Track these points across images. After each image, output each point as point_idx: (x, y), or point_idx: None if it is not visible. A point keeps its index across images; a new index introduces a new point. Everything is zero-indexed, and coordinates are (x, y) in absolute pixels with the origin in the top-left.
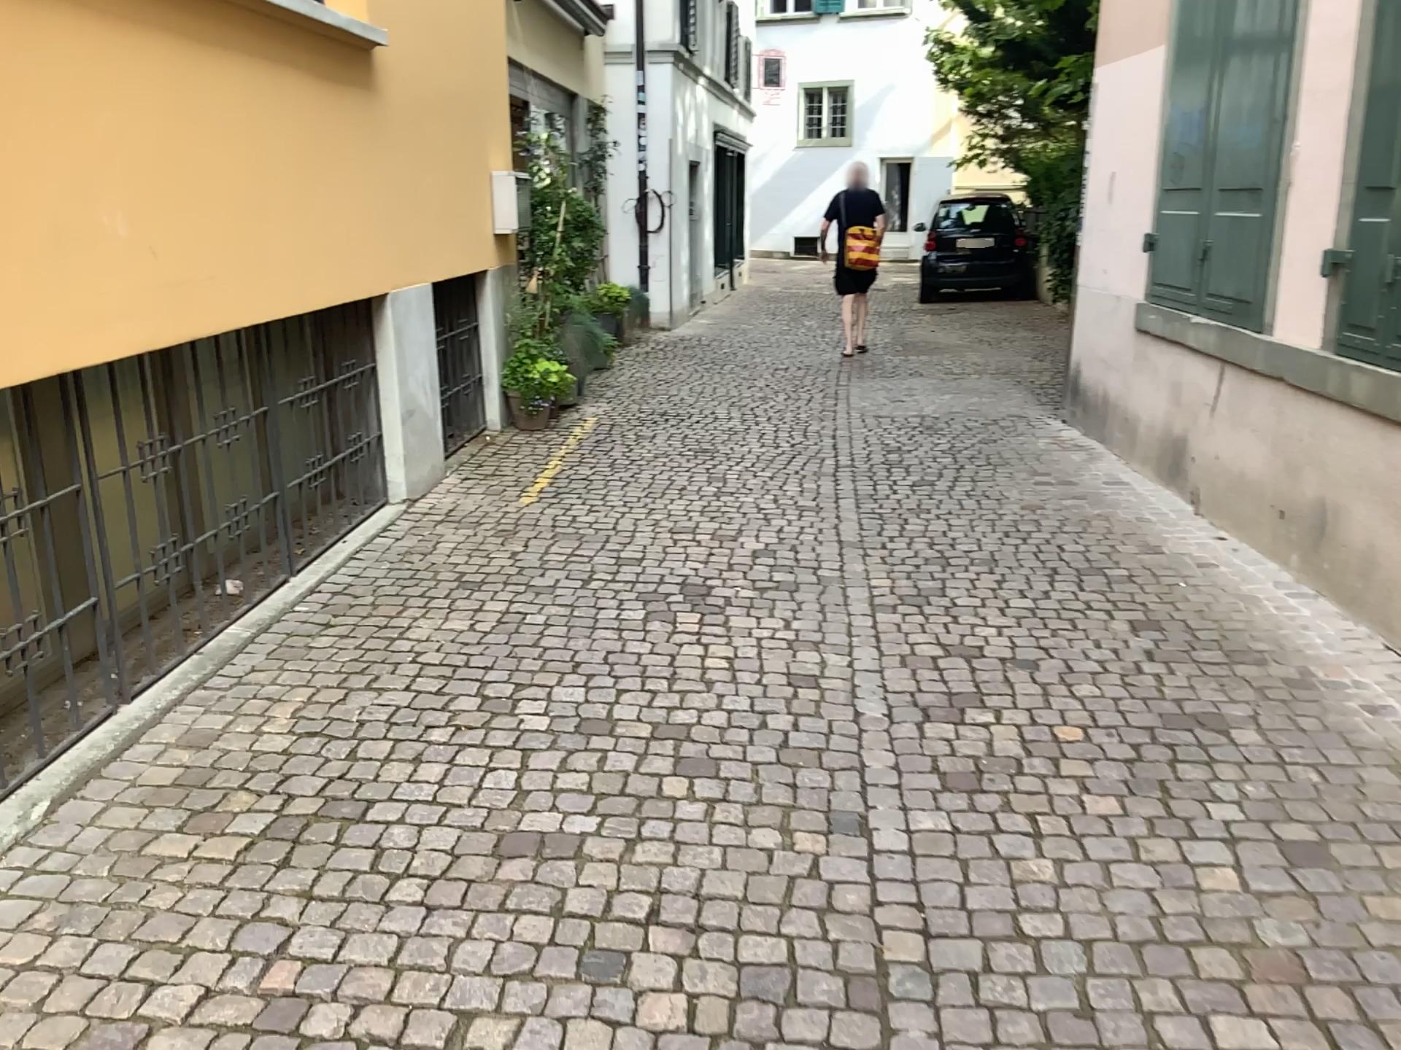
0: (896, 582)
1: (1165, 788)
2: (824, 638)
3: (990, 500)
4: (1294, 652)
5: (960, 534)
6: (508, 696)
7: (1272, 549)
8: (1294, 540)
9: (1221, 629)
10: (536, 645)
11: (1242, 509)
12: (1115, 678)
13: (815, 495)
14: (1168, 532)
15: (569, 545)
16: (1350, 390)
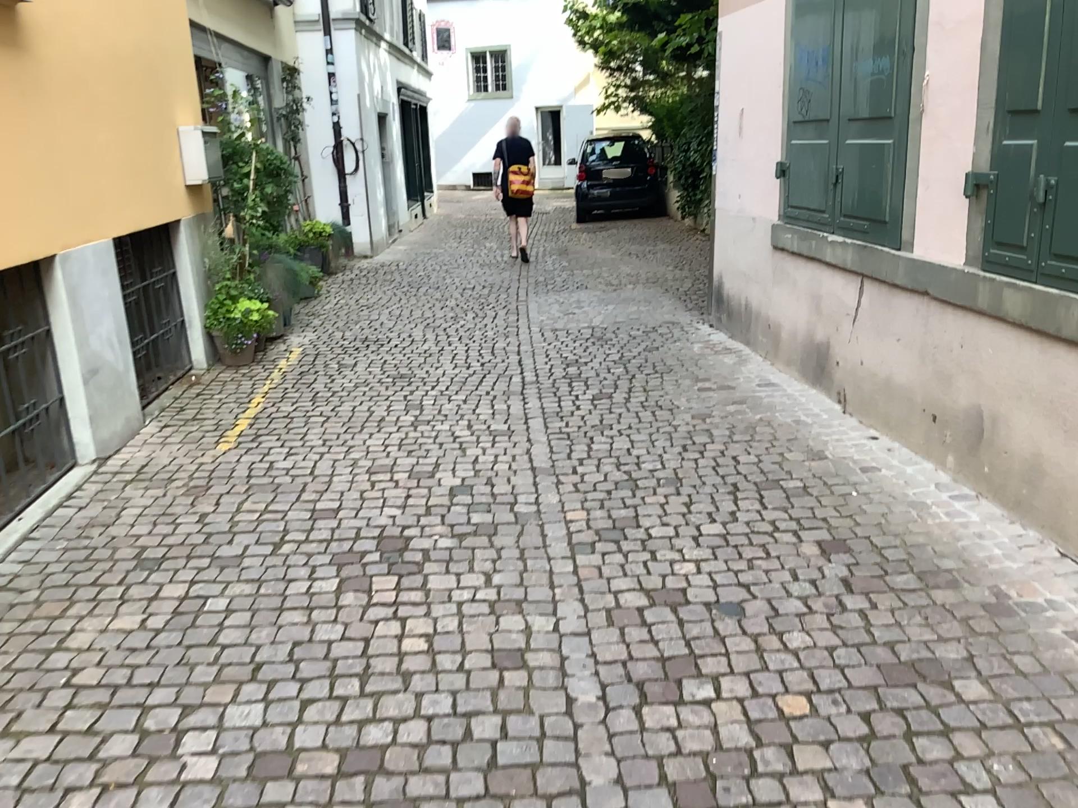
0: (589, 515)
1: (914, 782)
2: (525, 593)
3: (662, 411)
4: (982, 569)
5: (641, 451)
6: (172, 725)
7: (928, 451)
8: (952, 444)
9: (906, 546)
10: (215, 642)
11: (895, 412)
12: (823, 622)
13: (504, 417)
14: (827, 434)
15: (265, 498)
16: (1000, 305)
